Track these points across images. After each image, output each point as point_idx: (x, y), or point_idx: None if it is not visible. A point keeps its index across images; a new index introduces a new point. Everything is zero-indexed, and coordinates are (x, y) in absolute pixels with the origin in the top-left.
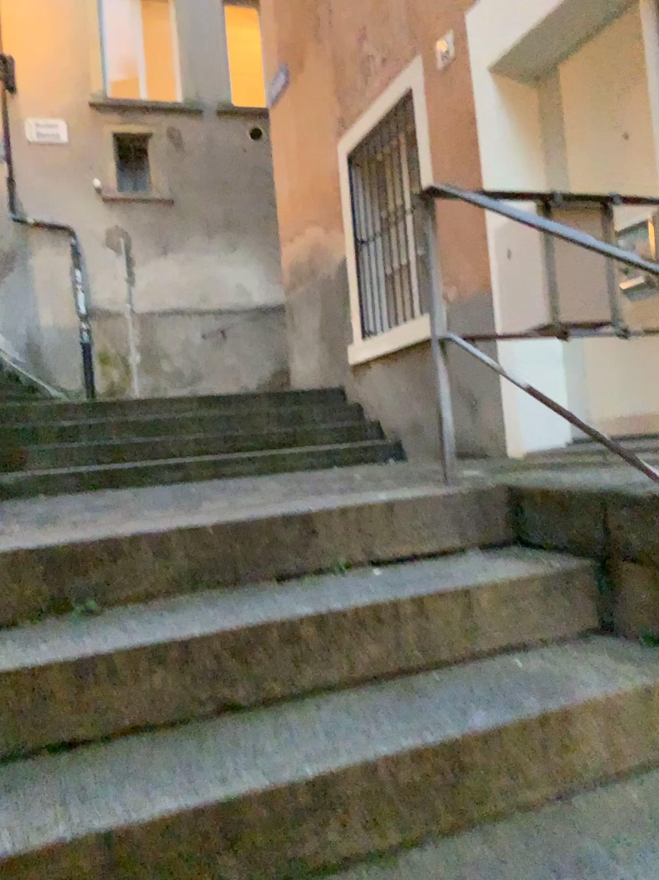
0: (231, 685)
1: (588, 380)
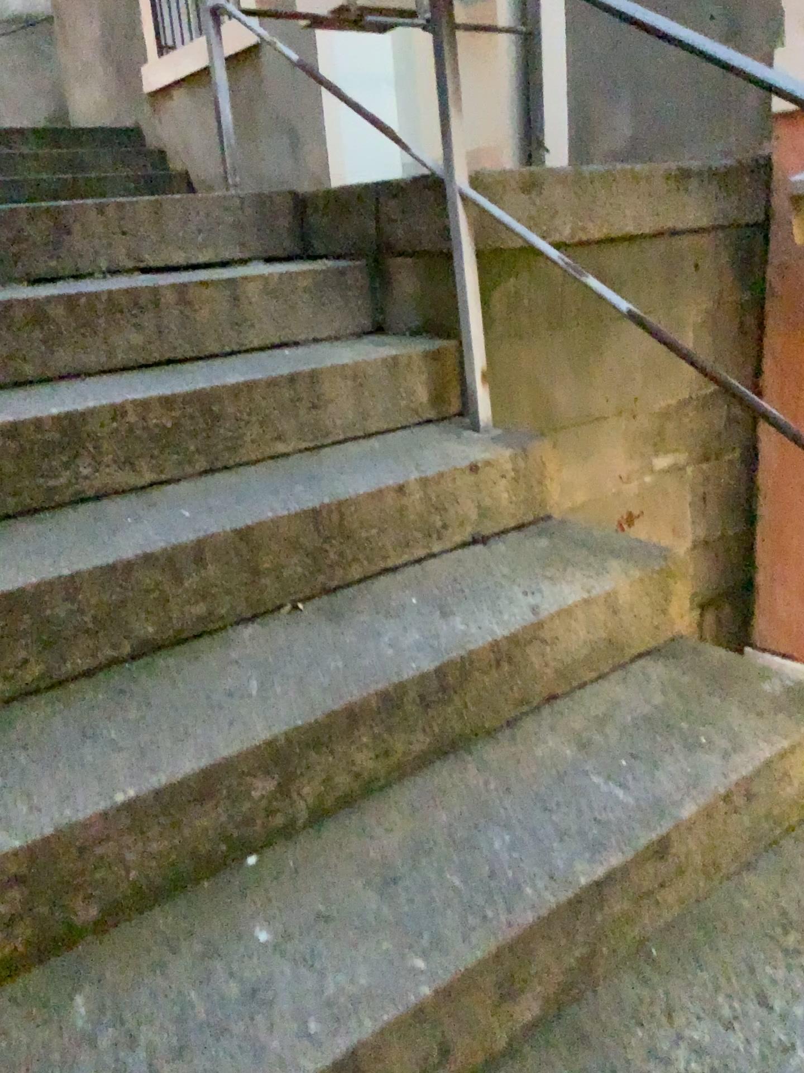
0: None
1: (417, 108)
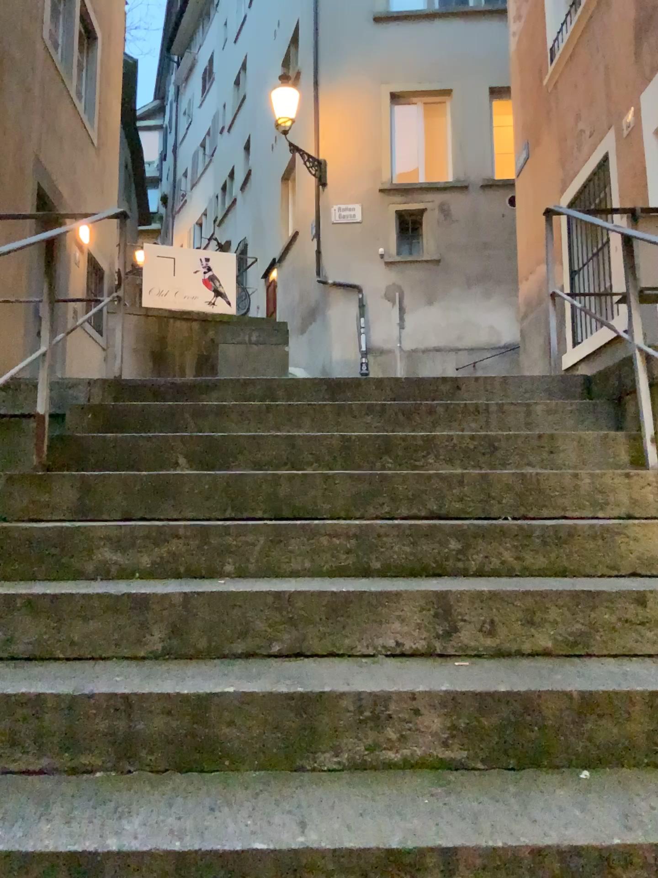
0: (403, 424)
1: None
